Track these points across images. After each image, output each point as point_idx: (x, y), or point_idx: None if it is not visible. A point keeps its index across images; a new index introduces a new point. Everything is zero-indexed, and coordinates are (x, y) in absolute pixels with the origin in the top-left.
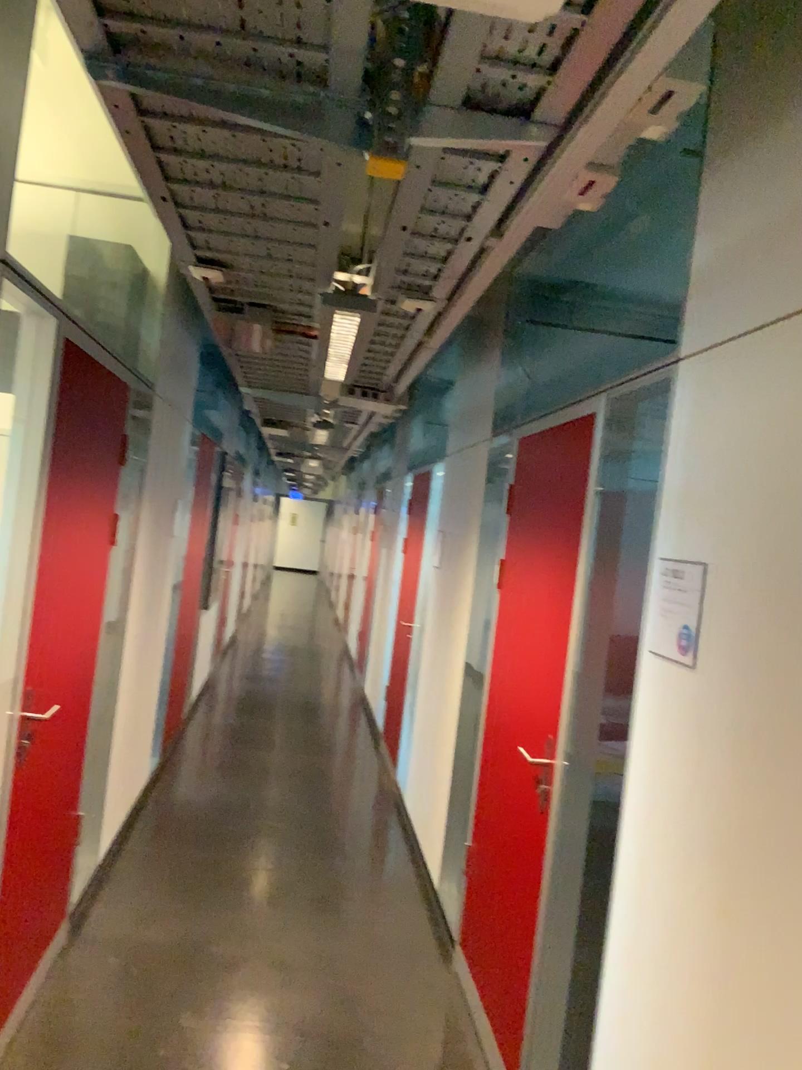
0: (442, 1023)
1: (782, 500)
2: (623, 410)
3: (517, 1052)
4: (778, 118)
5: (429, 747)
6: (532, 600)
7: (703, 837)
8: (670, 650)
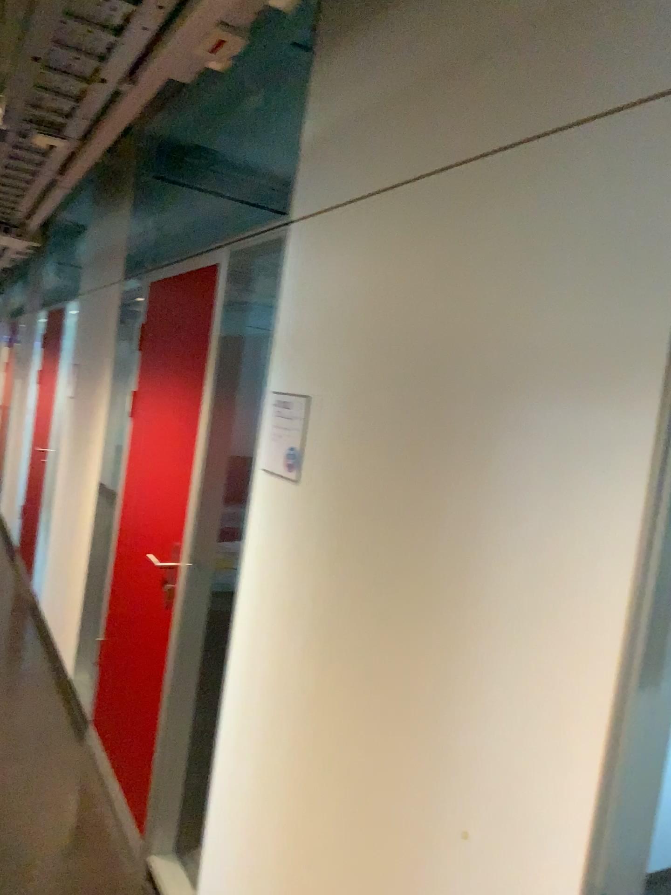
0: (79, 791)
1: (373, 343)
2: (243, 262)
3: (146, 805)
4: (379, 17)
5: (65, 556)
6: (161, 425)
7: (303, 618)
8: (279, 467)
